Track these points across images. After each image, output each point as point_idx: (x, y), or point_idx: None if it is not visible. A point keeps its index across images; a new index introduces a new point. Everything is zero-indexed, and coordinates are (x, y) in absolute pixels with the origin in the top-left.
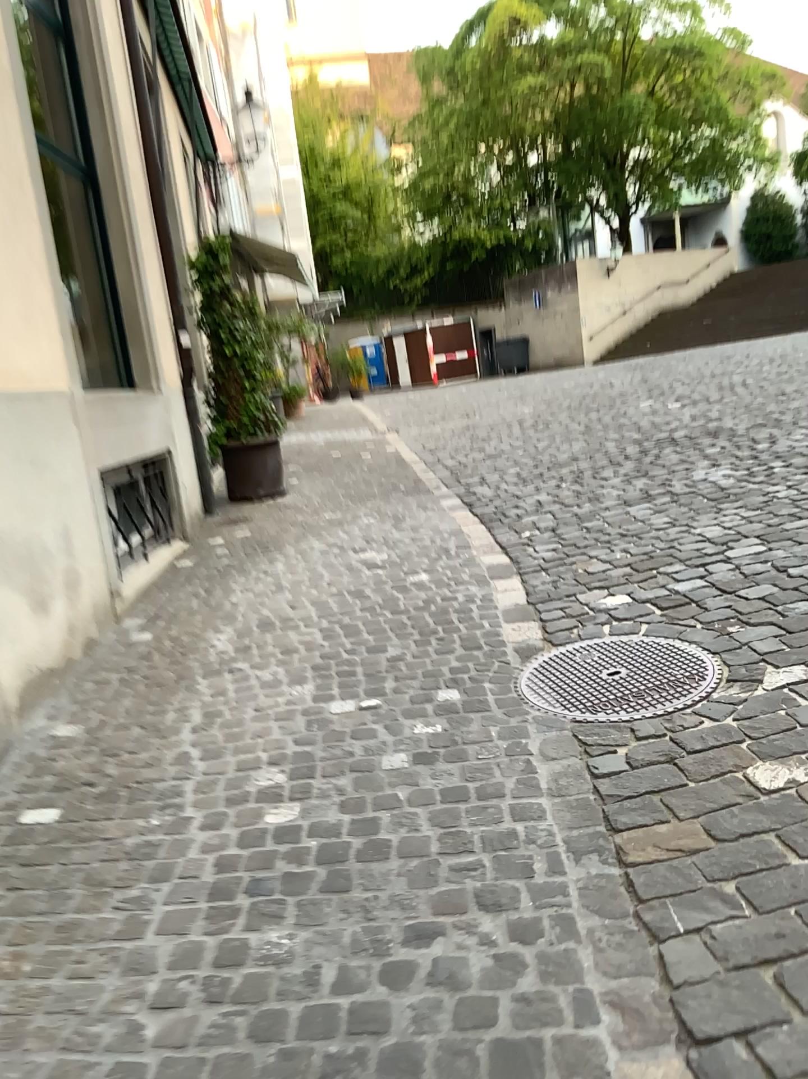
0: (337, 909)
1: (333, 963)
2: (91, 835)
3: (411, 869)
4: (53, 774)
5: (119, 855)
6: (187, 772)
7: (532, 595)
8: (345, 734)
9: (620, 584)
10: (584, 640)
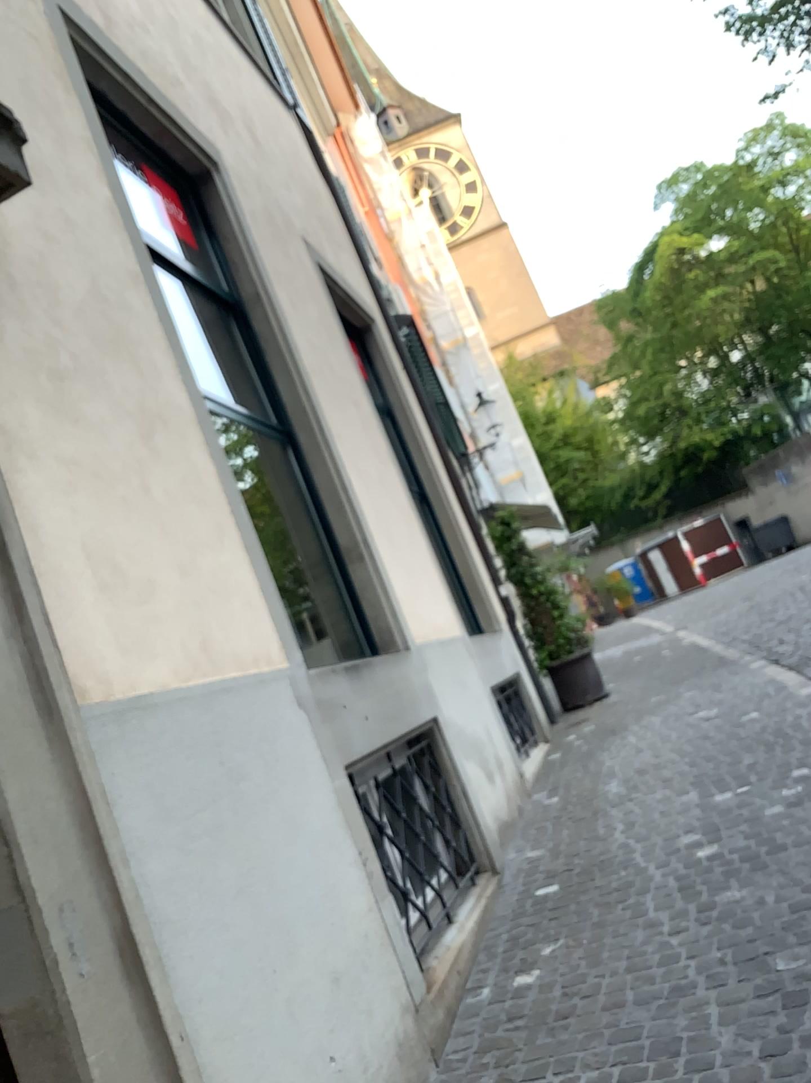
0: (763, 873)
1: (770, 892)
2: (586, 885)
3: (804, 847)
4: (541, 871)
5: (610, 888)
6: (631, 847)
7: None
8: (731, 804)
9: None
10: None
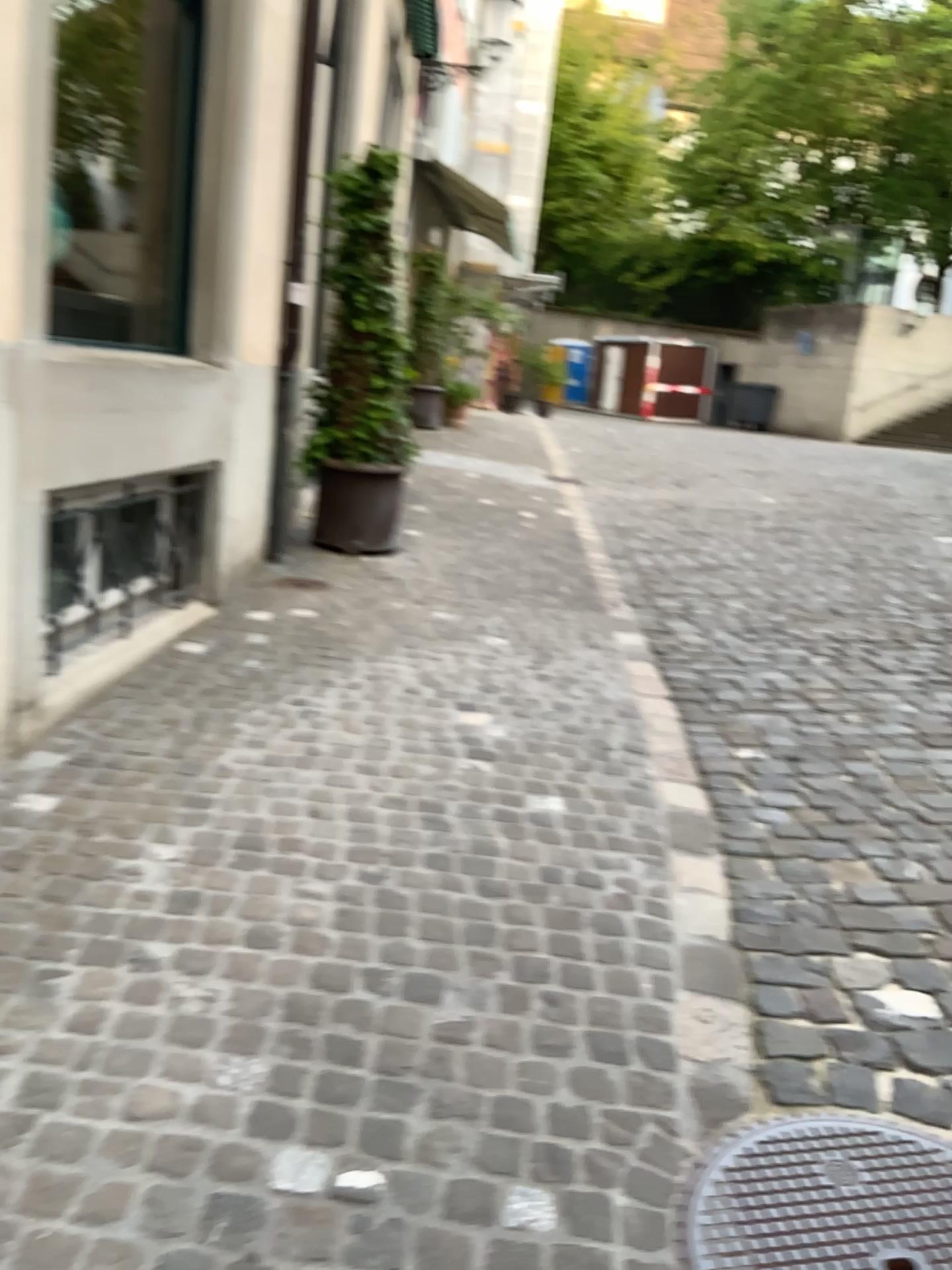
0: None
1: None
2: None
3: None
4: None
5: None
6: None
7: (742, 926)
8: None
9: (915, 957)
10: (837, 1110)
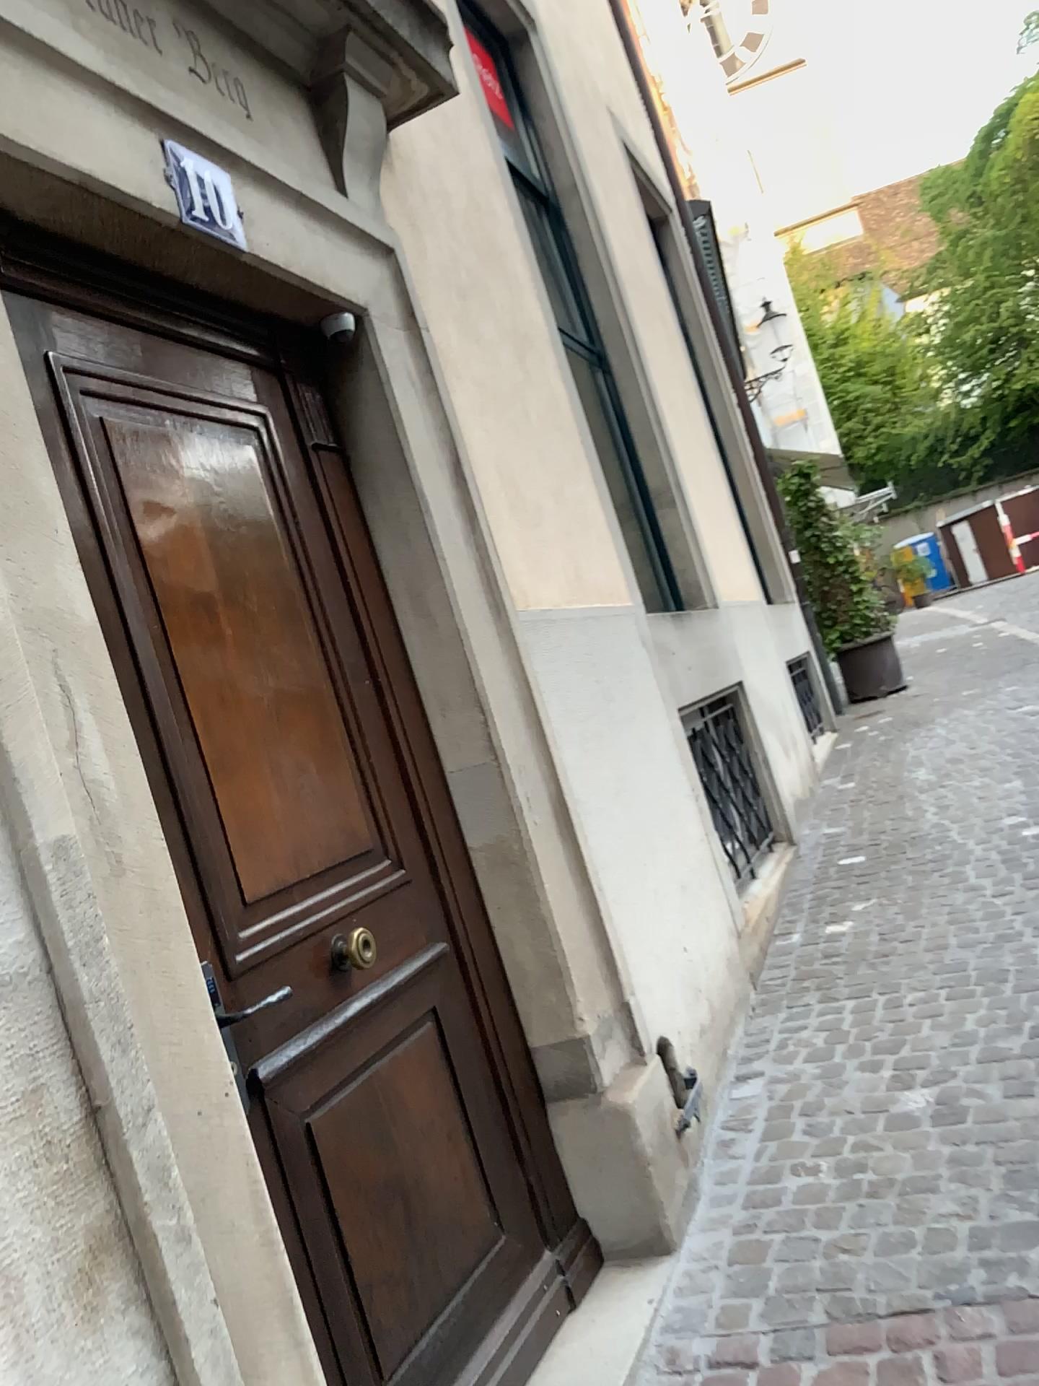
0: None
1: None
2: (897, 856)
3: None
4: (844, 844)
5: (925, 858)
6: (946, 825)
7: None
8: None
9: None
10: None
